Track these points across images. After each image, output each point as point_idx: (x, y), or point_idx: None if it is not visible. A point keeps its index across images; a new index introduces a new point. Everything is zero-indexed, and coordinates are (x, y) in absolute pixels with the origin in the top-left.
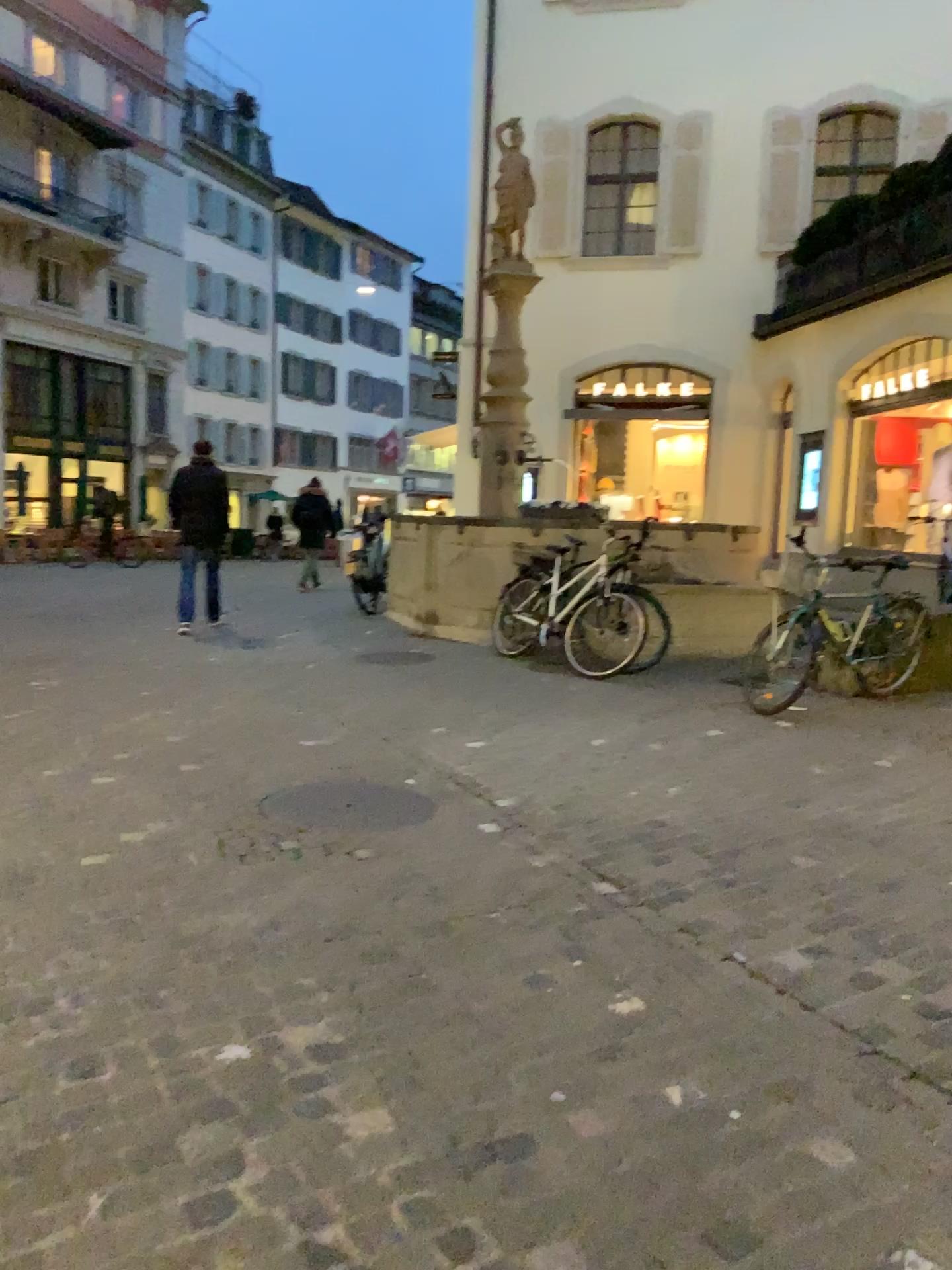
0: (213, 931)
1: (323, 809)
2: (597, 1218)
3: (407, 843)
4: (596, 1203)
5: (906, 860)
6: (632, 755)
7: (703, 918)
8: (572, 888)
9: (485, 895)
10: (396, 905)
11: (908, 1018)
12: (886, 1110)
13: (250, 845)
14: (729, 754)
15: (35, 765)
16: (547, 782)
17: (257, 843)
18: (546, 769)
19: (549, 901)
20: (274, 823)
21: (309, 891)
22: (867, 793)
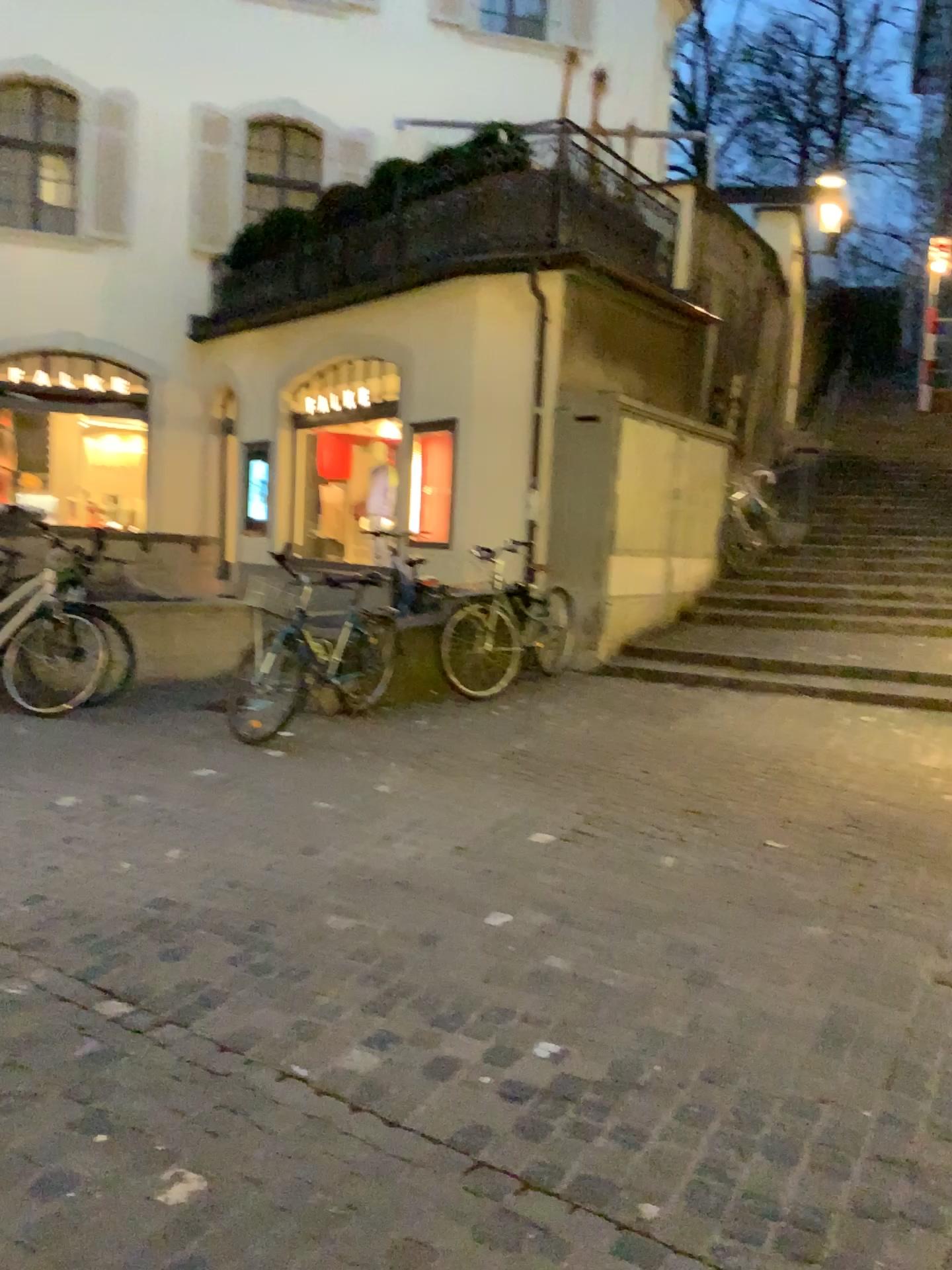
0: None
1: None
2: None
3: None
4: None
5: (438, 902)
6: (112, 812)
7: (246, 1024)
8: (72, 1016)
9: None
10: None
11: (500, 1108)
12: (516, 1247)
13: None
14: (225, 798)
15: None
16: (9, 863)
17: None
18: (6, 846)
19: (44, 1044)
20: None
21: None
22: (378, 827)
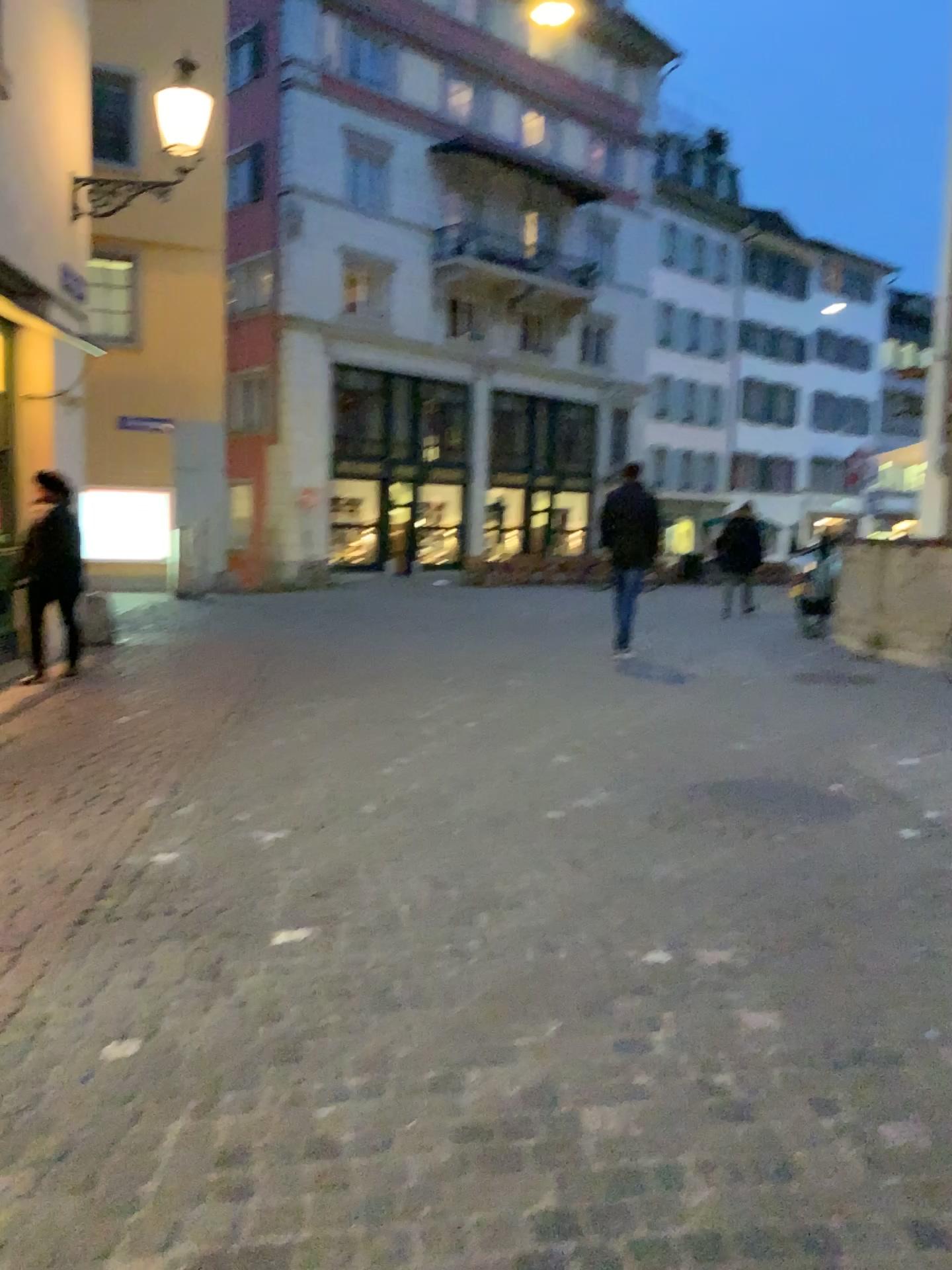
0: (646, 876)
1: (748, 799)
2: (949, 1118)
3: (823, 834)
4: (950, 1109)
5: None
6: None
7: None
8: None
9: (892, 883)
10: (806, 879)
11: None
12: None
13: (681, 819)
14: None
15: (510, 743)
16: None
17: (687, 818)
18: None
19: None
20: (702, 805)
21: (728, 859)
22: None
